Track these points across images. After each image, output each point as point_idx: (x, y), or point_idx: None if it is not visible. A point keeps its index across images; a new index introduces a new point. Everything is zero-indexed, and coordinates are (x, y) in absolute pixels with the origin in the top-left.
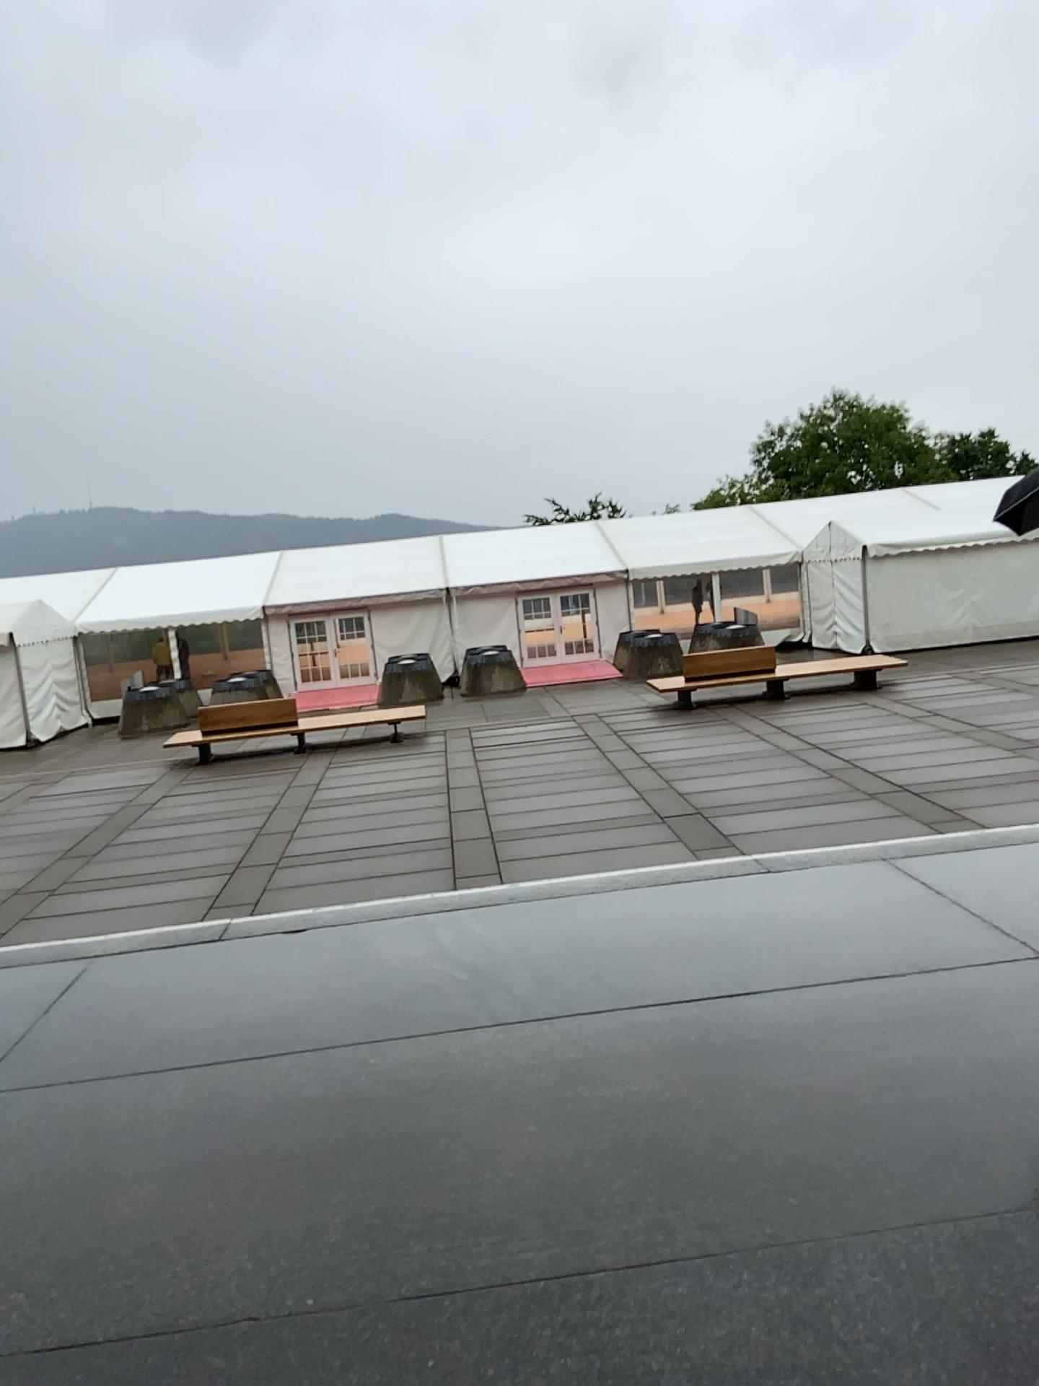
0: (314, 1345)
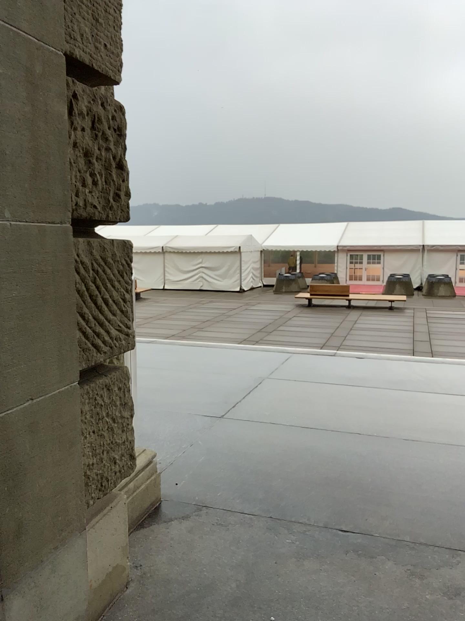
0: (374, 438)
